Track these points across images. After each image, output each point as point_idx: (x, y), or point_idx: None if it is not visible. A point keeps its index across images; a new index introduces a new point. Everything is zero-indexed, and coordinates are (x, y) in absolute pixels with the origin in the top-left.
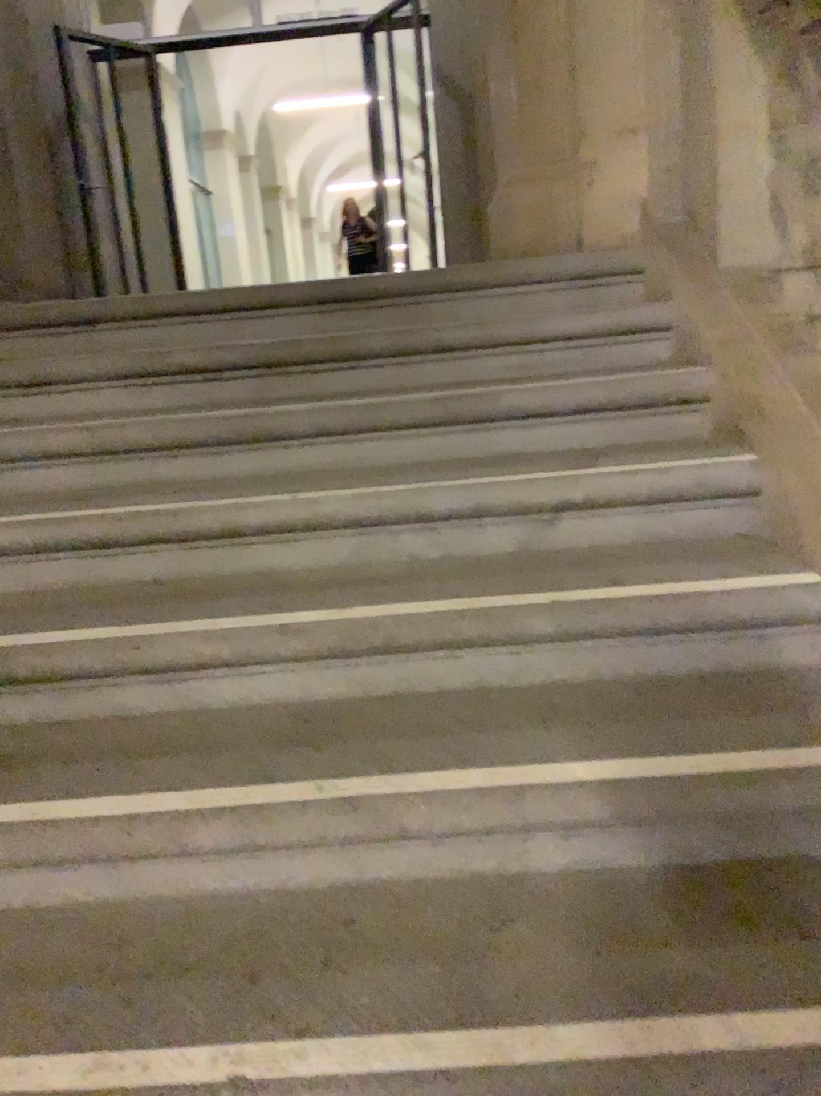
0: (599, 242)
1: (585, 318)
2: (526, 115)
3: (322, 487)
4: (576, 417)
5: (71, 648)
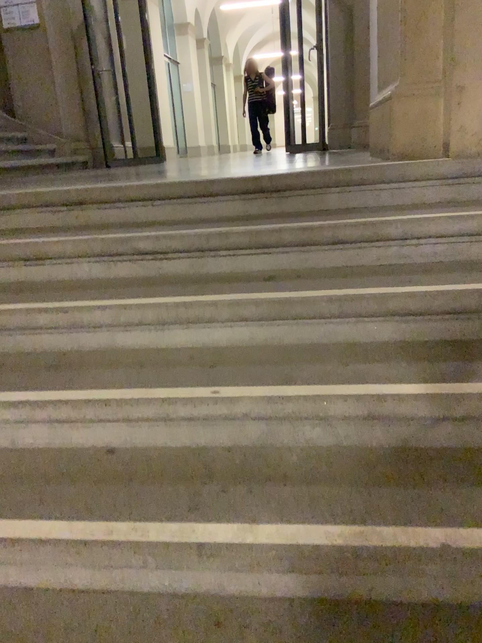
0: (464, 150)
1: (453, 221)
2: (409, 43)
3: (235, 384)
4: (448, 319)
5: (21, 542)
